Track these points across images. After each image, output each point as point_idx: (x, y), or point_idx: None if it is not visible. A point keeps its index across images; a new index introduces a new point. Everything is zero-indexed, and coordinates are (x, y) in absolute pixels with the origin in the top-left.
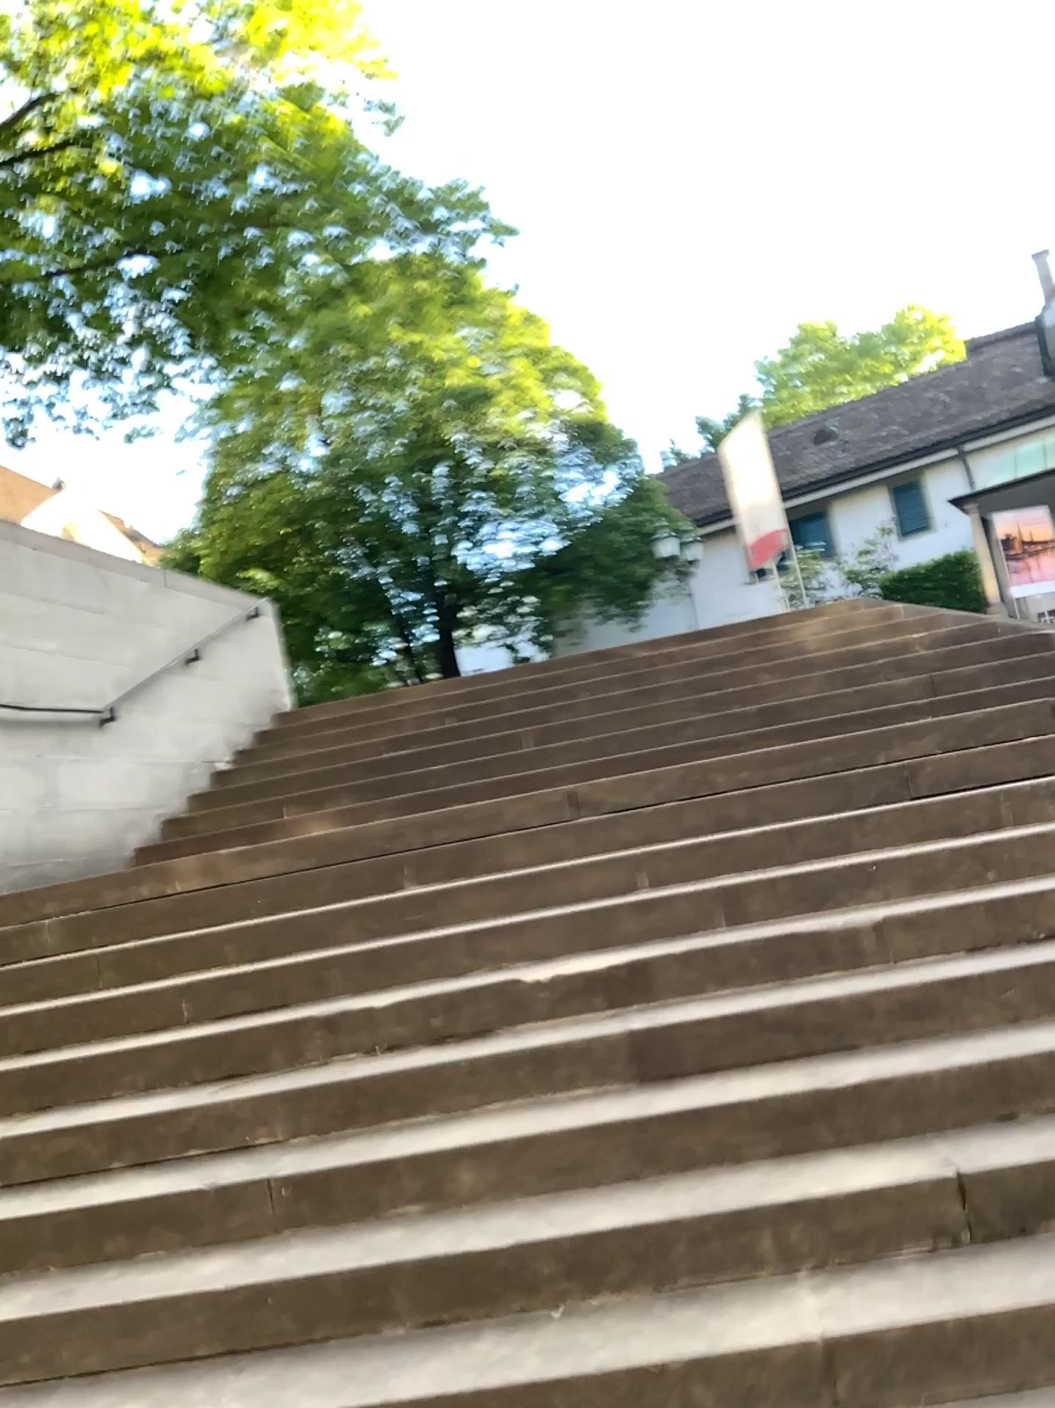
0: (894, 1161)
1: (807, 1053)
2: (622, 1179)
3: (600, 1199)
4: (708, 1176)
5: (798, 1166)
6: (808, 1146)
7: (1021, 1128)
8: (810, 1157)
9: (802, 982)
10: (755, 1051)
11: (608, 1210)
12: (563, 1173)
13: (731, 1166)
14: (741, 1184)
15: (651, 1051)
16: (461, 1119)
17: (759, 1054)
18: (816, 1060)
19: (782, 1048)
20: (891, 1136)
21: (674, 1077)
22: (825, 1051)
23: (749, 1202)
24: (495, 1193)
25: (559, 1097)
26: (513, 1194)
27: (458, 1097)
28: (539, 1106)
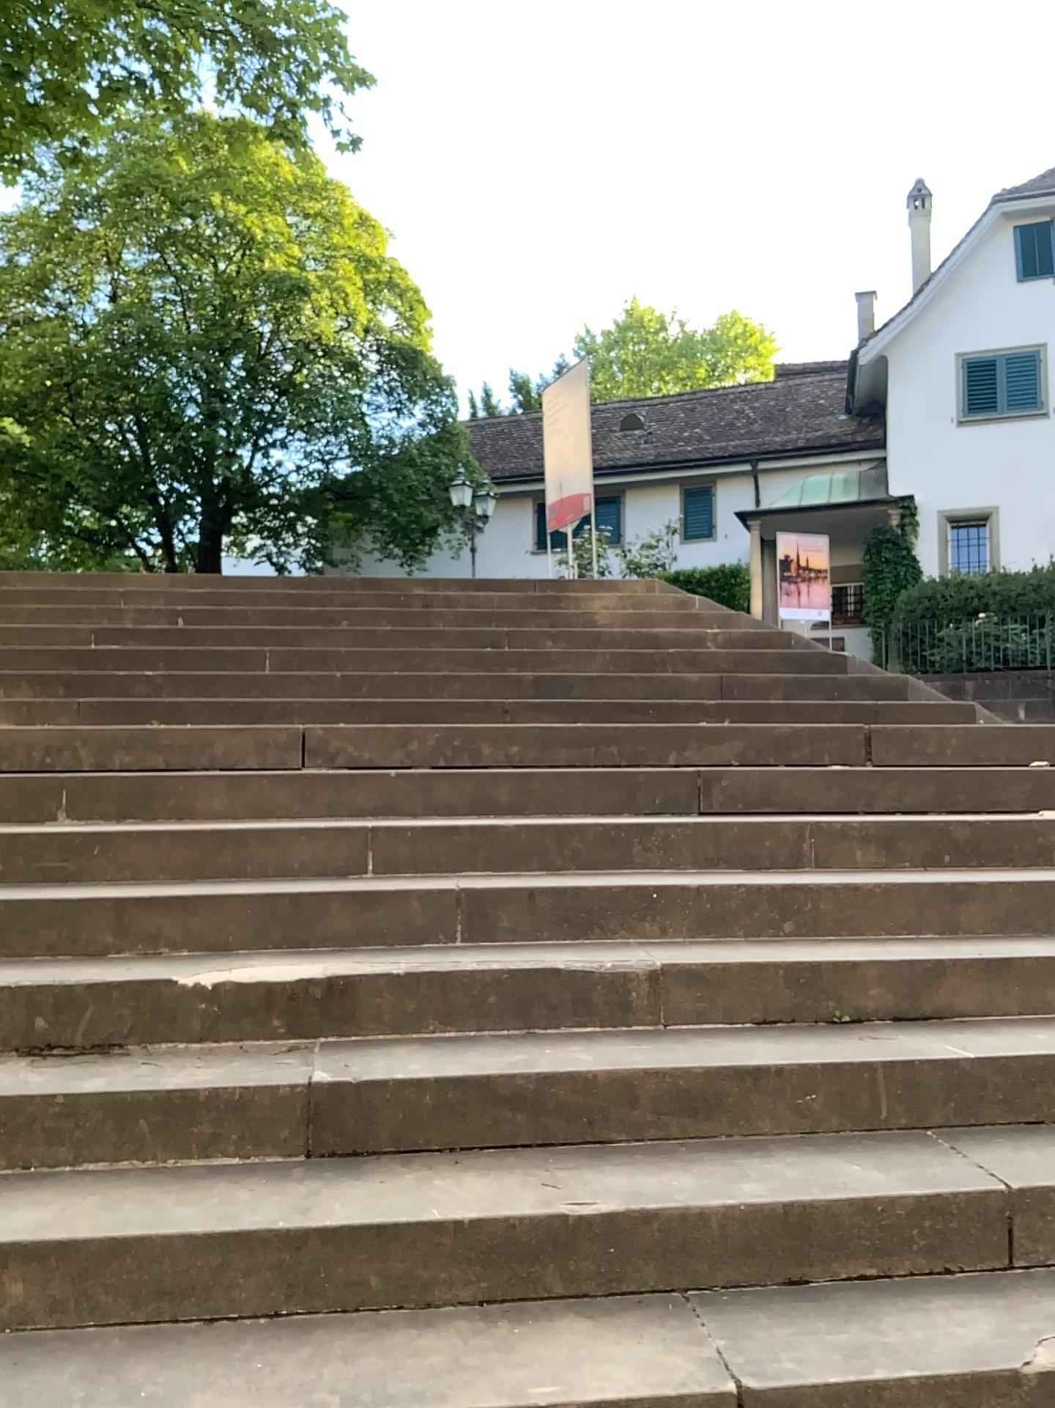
0: (637, 1335)
1: (538, 1141)
2: (248, 1315)
3: (206, 1348)
4: (374, 1326)
5: (504, 1326)
6: (521, 1292)
7: (808, 1301)
8: (522, 1313)
9: (545, 1035)
10: (470, 1128)
11: (217, 1368)
12: (163, 1292)
13: (411, 1313)
14: (419, 1349)
15: (330, 1109)
16: (36, 1180)
17: (474, 1133)
18: (547, 1152)
19: (507, 1128)
20: (636, 1291)
21: (355, 1151)
22: (561, 1141)
23: (426, 1384)
24: (54, 1315)
25: (186, 1161)
26: (78, 1322)
27: (41, 1142)
28: (154, 1175)
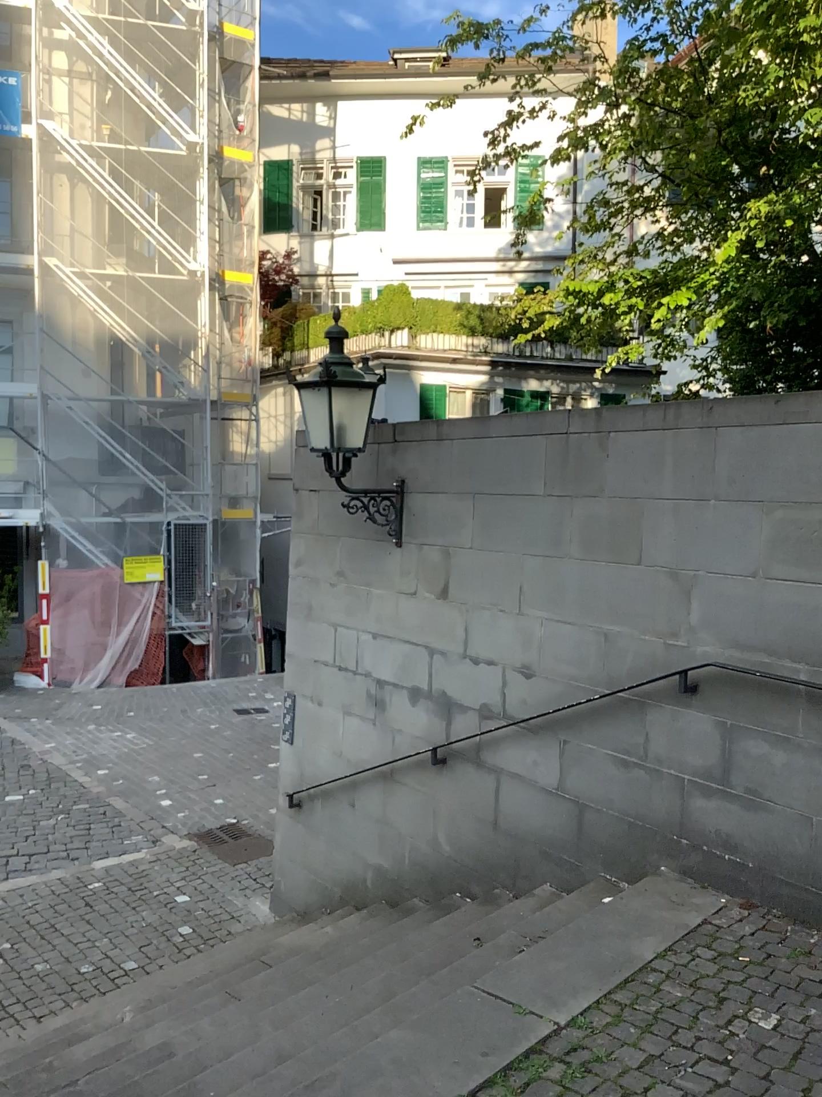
0: None
1: None
2: None
3: None
4: None
5: None
6: None
7: None
8: None
9: None
10: None
11: None
12: None
13: None
14: None
15: None
16: None
17: None
18: None
19: None
20: None
21: None
22: None
23: None
24: None
25: None
26: None
27: None
28: None
